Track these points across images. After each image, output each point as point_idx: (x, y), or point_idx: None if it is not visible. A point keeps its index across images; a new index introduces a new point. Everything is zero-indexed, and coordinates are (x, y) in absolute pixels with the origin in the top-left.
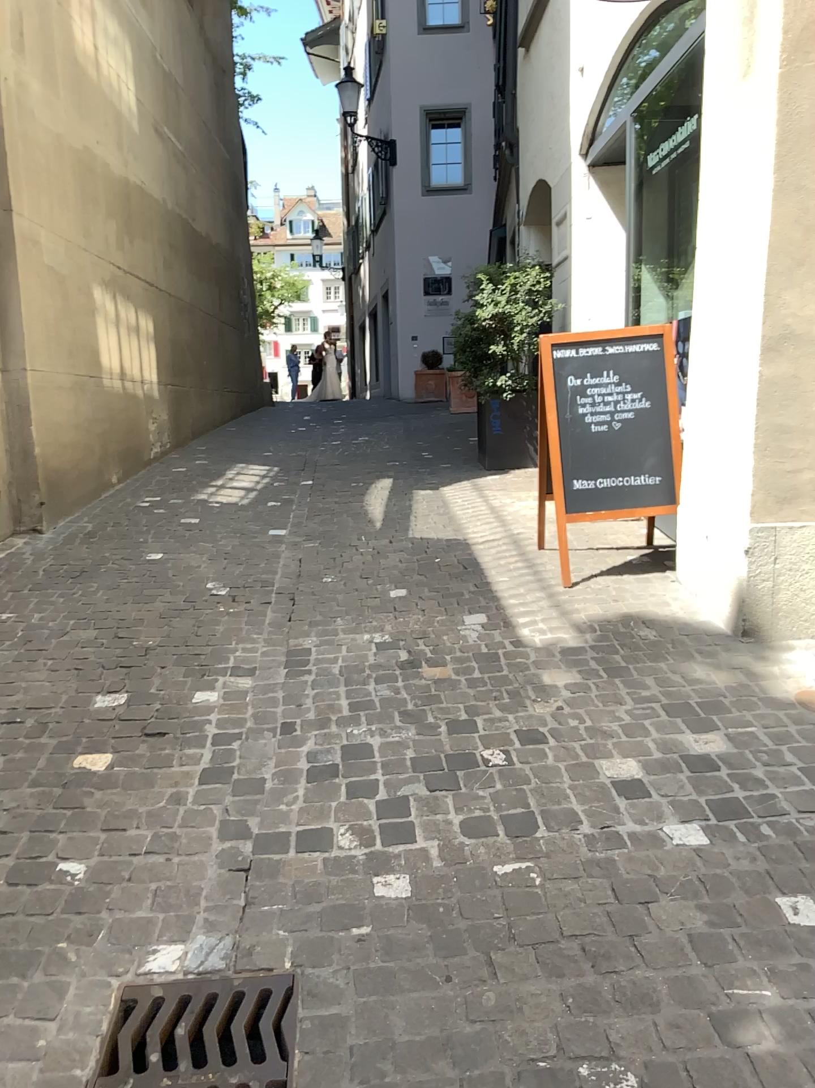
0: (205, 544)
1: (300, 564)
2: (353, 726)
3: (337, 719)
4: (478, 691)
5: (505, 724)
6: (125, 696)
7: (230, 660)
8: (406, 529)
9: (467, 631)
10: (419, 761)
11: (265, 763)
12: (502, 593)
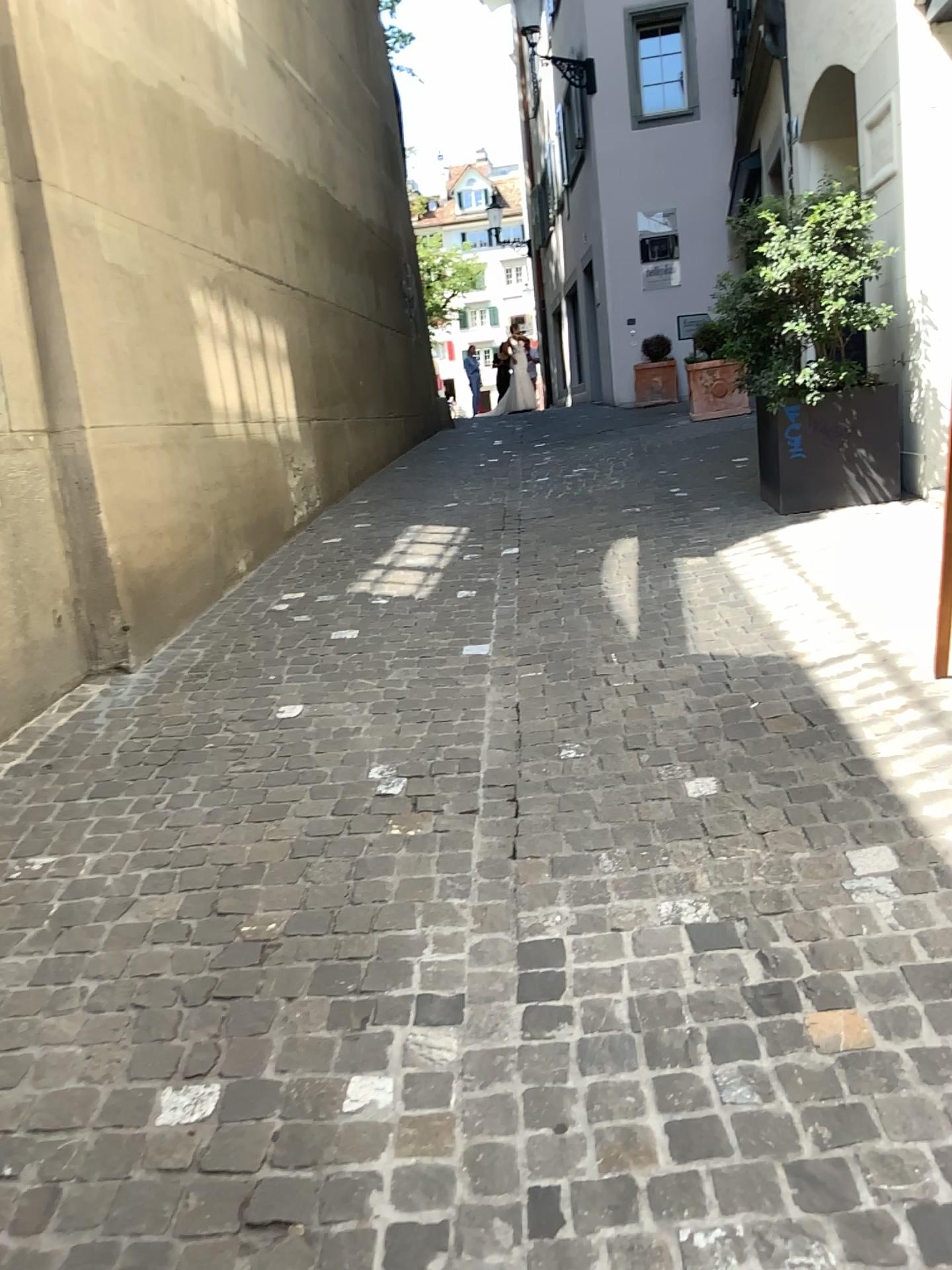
0: (368, 683)
1: (519, 717)
2: (693, 1217)
3: (650, 1184)
4: (947, 1090)
5: None
6: (216, 1088)
7: (415, 976)
8: (681, 635)
9: (862, 890)
10: None
11: None
12: (896, 784)
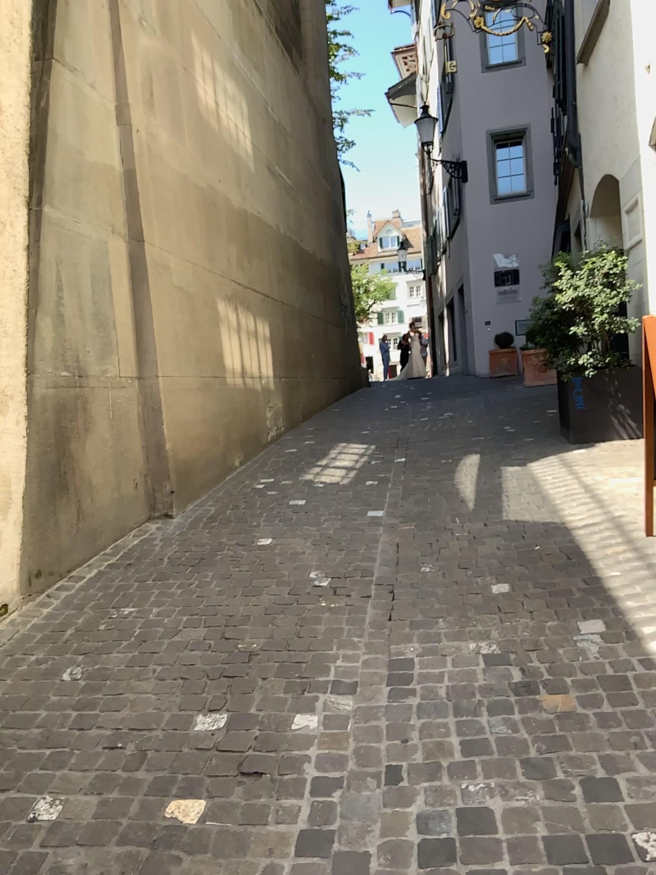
0: (310, 529)
1: (398, 550)
2: (469, 777)
3: (449, 763)
4: (611, 731)
5: (655, 786)
6: (225, 716)
7: (332, 671)
8: (499, 510)
9: (583, 641)
10: (554, 841)
11: (370, 828)
12: (613, 590)
